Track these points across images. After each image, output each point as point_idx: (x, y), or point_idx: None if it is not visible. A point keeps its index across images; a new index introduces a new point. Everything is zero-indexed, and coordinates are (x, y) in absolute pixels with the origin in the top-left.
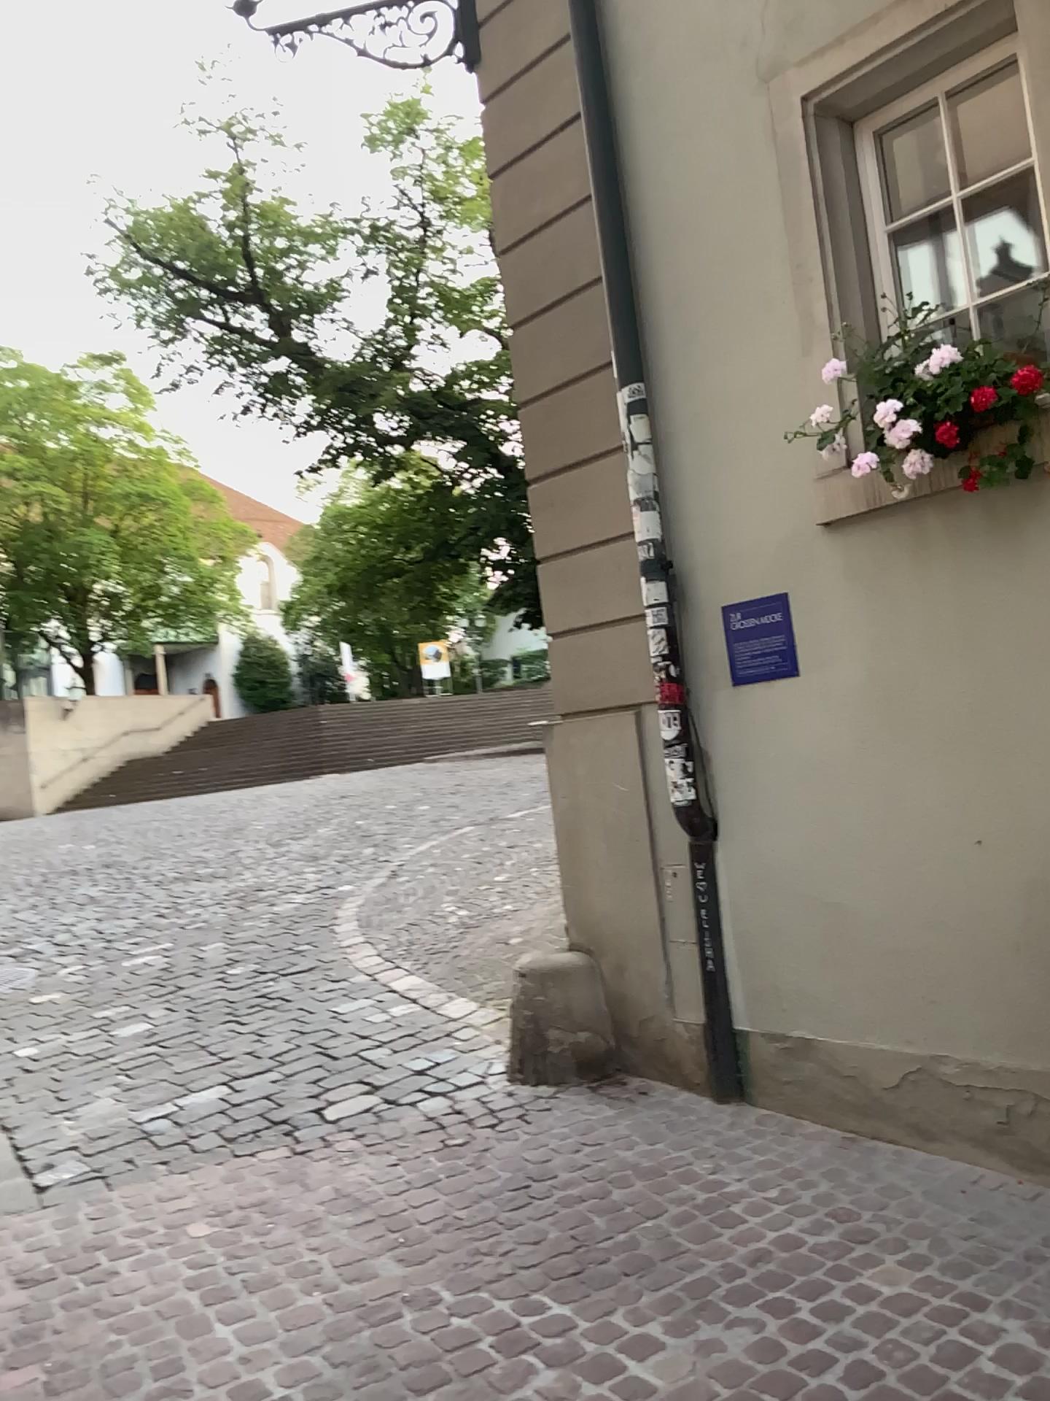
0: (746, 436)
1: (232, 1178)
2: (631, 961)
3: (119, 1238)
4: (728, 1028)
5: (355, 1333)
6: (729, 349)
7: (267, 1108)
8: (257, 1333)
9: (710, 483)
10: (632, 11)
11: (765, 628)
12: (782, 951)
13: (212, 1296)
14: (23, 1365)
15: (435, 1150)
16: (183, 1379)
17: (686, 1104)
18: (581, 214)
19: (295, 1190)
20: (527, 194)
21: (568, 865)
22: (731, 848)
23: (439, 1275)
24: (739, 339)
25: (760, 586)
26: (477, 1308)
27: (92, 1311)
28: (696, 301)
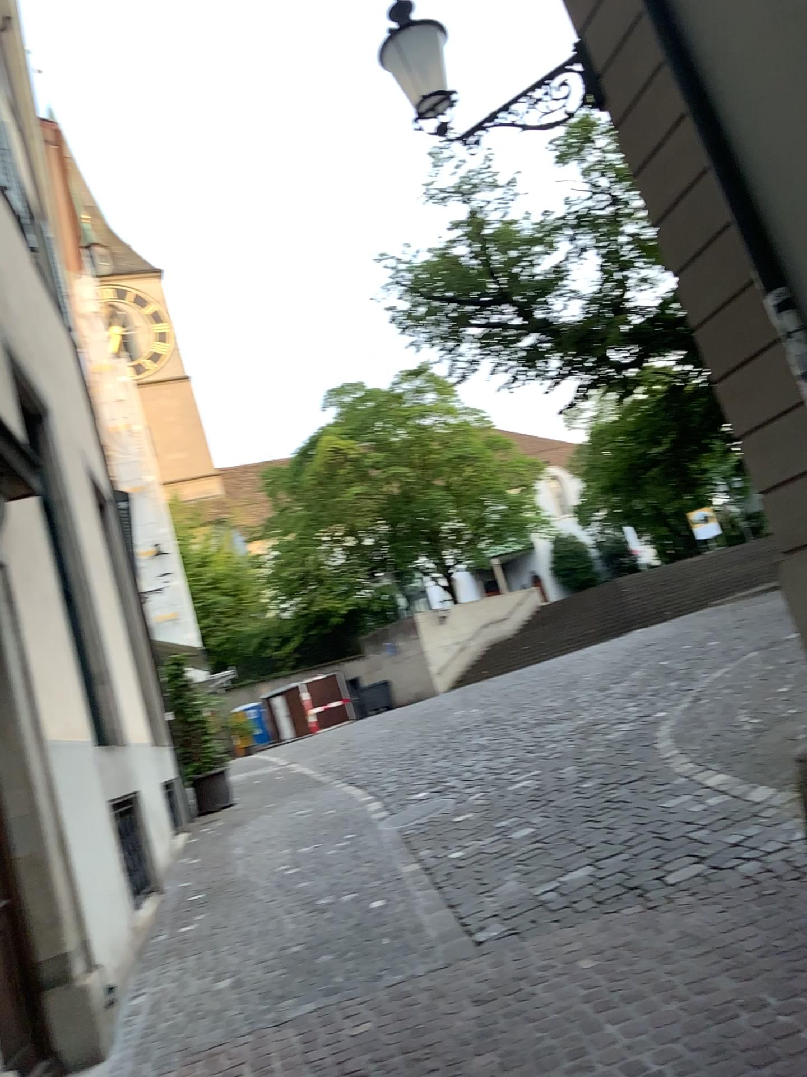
0: None
1: (603, 928)
2: None
3: (533, 970)
4: None
5: (705, 1028)
6: None
7: (622, 878)
8: (634, 1029)
9: None
10: (706, 24)
11: None
12: None
13: (600, 1006)
14: (485, 1052)
15: (751, 898)
16: (588, 1060)
17: None
18: (703, 181)
19: (649, 933)
20: (662, 179)
21: None
22: None
23: (764, 987)
24: None
25: None
26: (796, 1010)
27: (523, 1018)
28: None
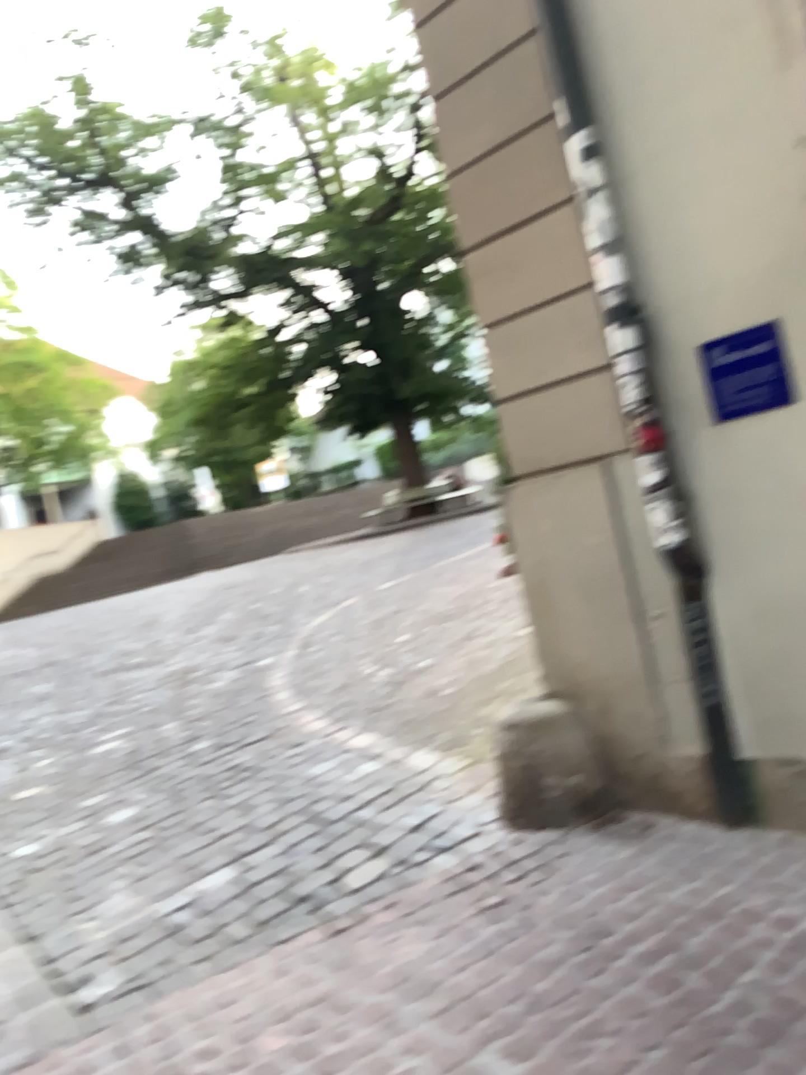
0: (715, 169)
1: (284, 974)
2: (616, 702)
3: (191, 1067)
4: (733, 756)
5: None
6: (690, 82)
7: (286, 885)
8: None
9: (674, 225)
10: None
11: (753, 361)
12: (791, 677)
13: None
14: None
15: (479, 914)
16: None
17: (700, 832)
18: None
19: (356, 980)
20: None
21: (538, 619)
22: (724, 584)
23: None
24: (701, 69)
25: (742, 320)
26: None
27: None
28: (647, 39)
